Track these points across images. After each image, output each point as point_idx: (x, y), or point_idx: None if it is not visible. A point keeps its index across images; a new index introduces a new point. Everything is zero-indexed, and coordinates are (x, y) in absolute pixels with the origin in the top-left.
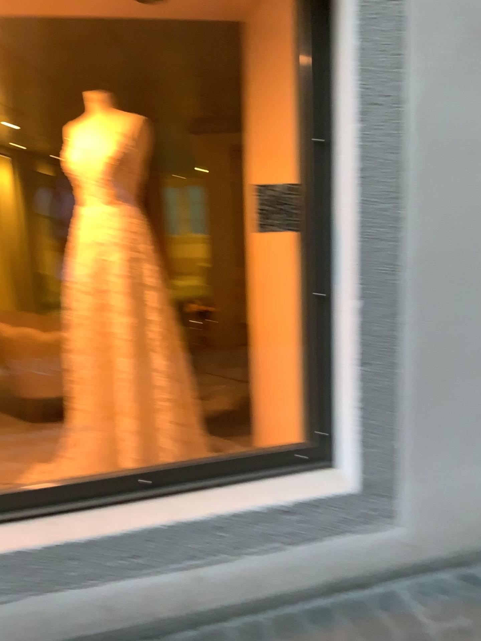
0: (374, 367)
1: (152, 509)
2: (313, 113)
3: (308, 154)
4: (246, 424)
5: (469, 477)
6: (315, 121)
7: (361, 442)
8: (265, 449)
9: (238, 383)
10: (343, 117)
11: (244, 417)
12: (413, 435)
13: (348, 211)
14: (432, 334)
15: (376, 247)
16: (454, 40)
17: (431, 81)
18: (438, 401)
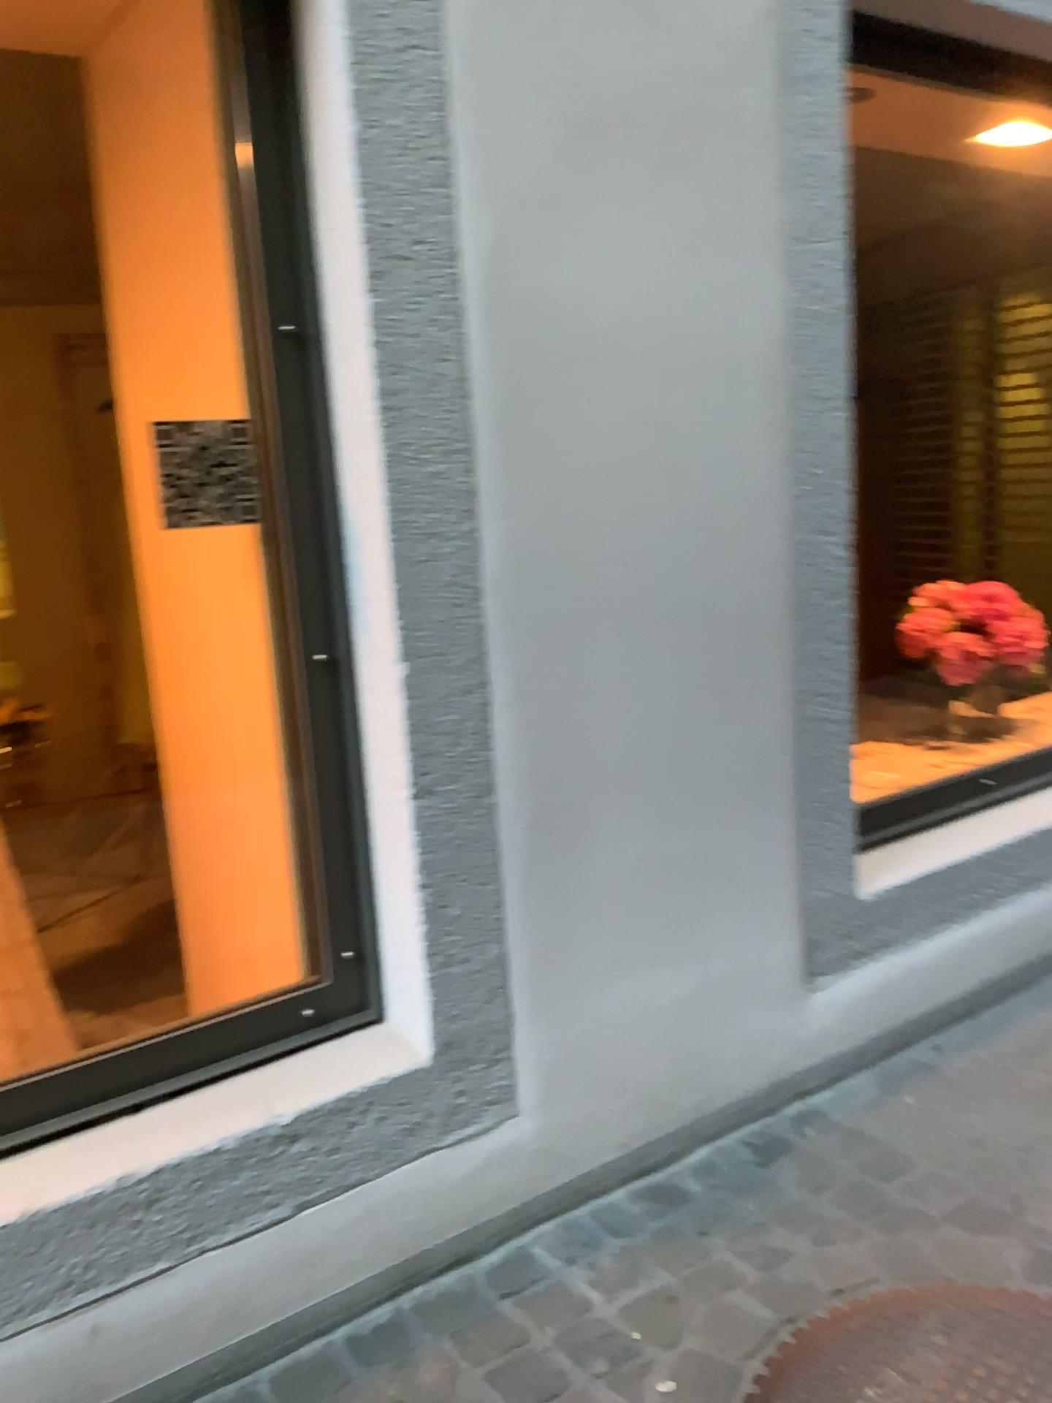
0: (443, 800)
1: None
2: (271, 272)
3: (268, 359)
4: (153, 973)
5: (638, 997)
6: (277, 288)
7: (431, 961)
8: (222, 1015)
9: (120, 883)
10: (339, 282)
11: (147, 959)
12: (530, 930)
13: (367, 479)
14: (549, 723)
15: (428, 552)
16: (542, 140)
17: (505, 218)
18: (570, 854)
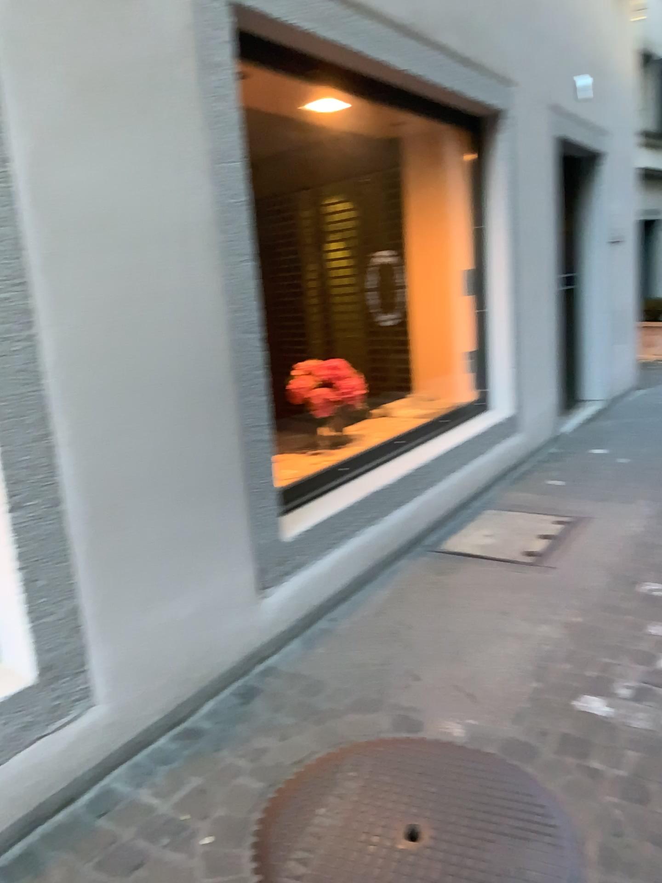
0: (28, 511)
1: None
2: None
3: None
4: None
5: (163, 619)
6: None
7: (29, 616)
8: None
9: None
10: None
11: None
12: (92, 587)
13: None
14: (93, 456)
15: (4, 351)
16: (58, 89)
17: (38, 137)
18: (114, 536)
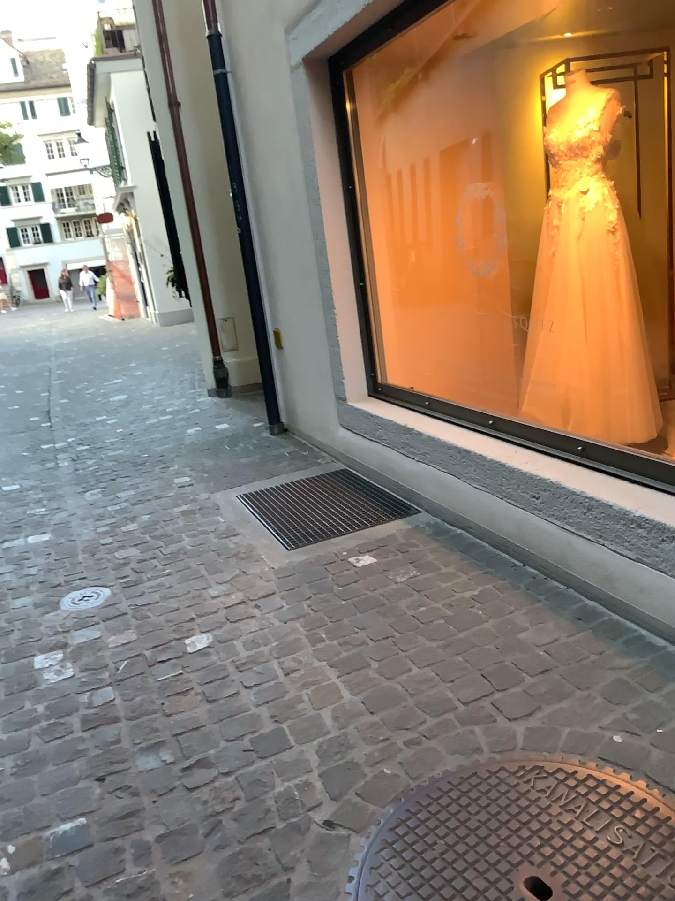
0: None
1: (559, 470)
2: None
3: None
4: None
5: None
6: None
7: None
8: None
9: None
10: None
11: None
12: None
13: None
14: None
15: None
16: None
17: None
18: None
